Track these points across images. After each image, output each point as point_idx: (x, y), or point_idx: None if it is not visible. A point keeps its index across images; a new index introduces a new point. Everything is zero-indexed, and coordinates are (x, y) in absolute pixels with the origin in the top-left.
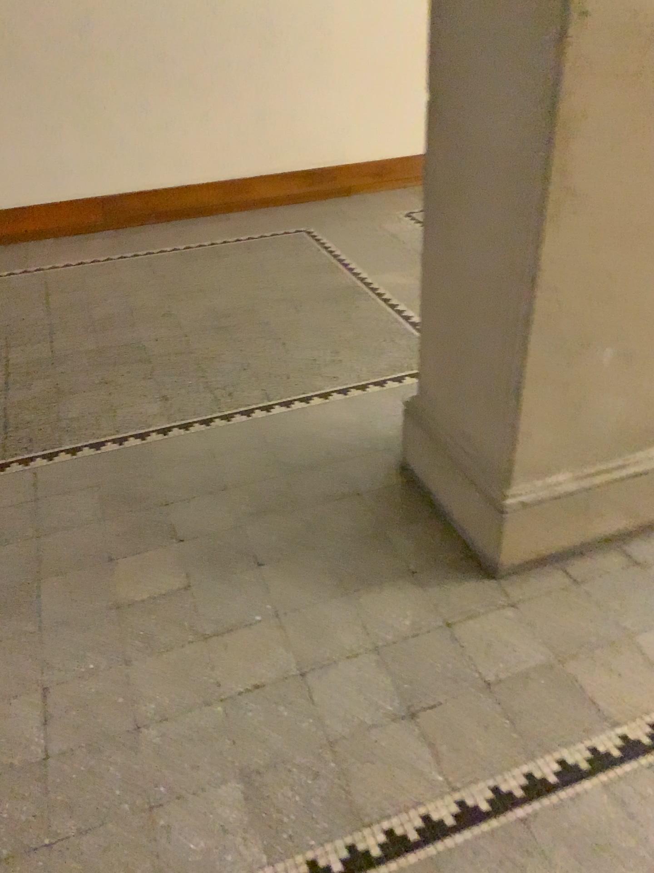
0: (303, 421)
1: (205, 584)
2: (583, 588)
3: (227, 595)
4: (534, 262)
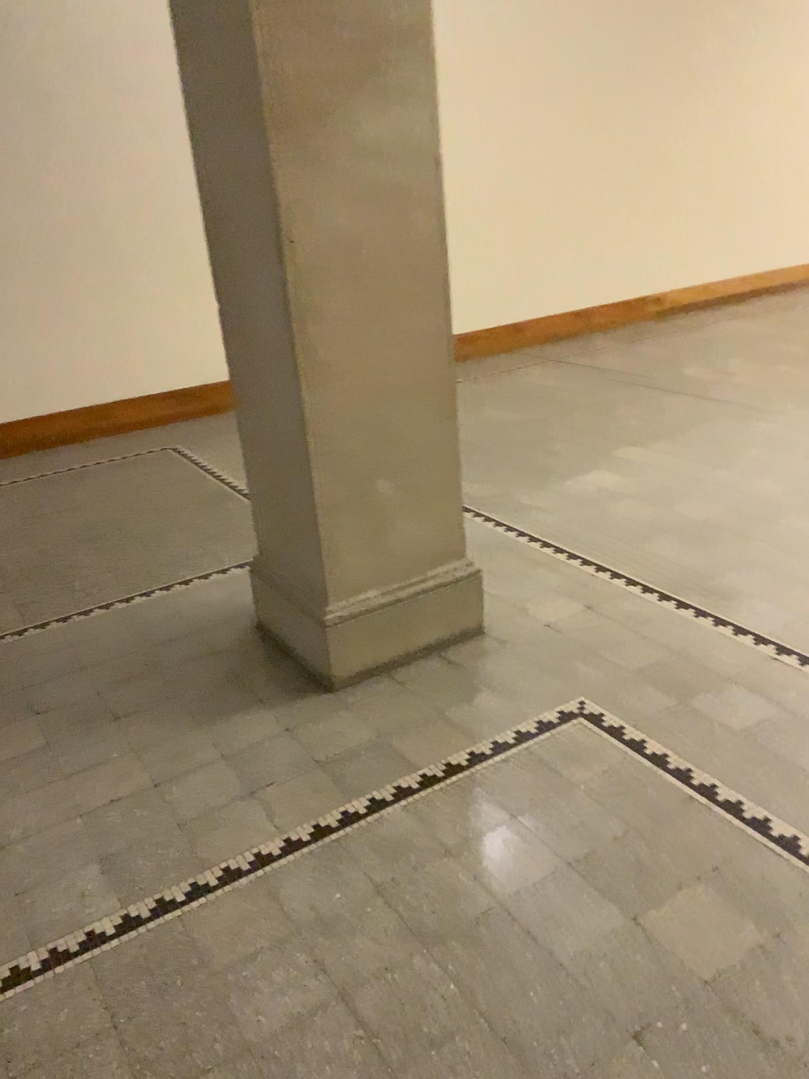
0: (164, 605)
1: (65, 735)
2: (401, 685)
3: (86, 739)
4: (297, 413)
